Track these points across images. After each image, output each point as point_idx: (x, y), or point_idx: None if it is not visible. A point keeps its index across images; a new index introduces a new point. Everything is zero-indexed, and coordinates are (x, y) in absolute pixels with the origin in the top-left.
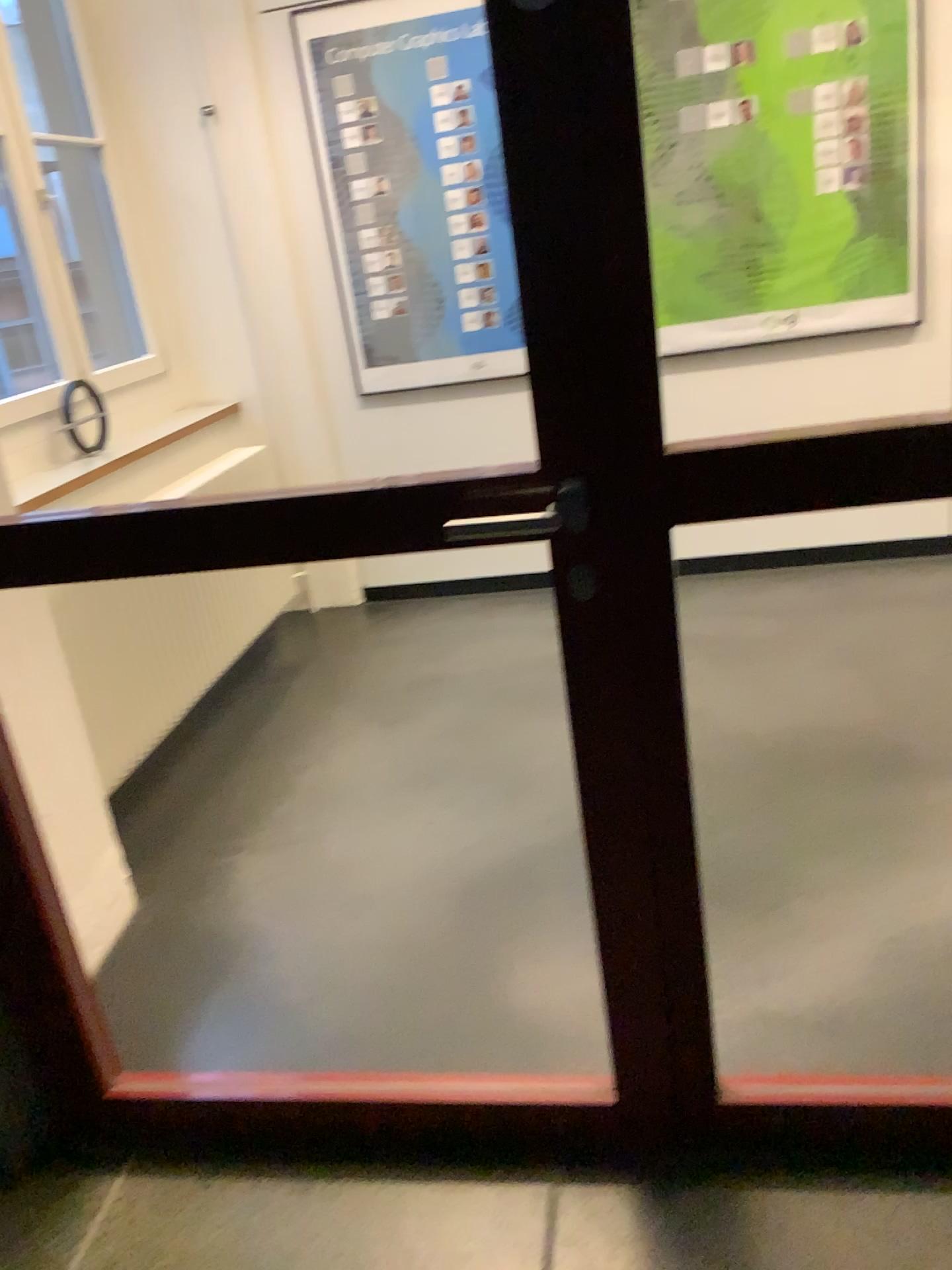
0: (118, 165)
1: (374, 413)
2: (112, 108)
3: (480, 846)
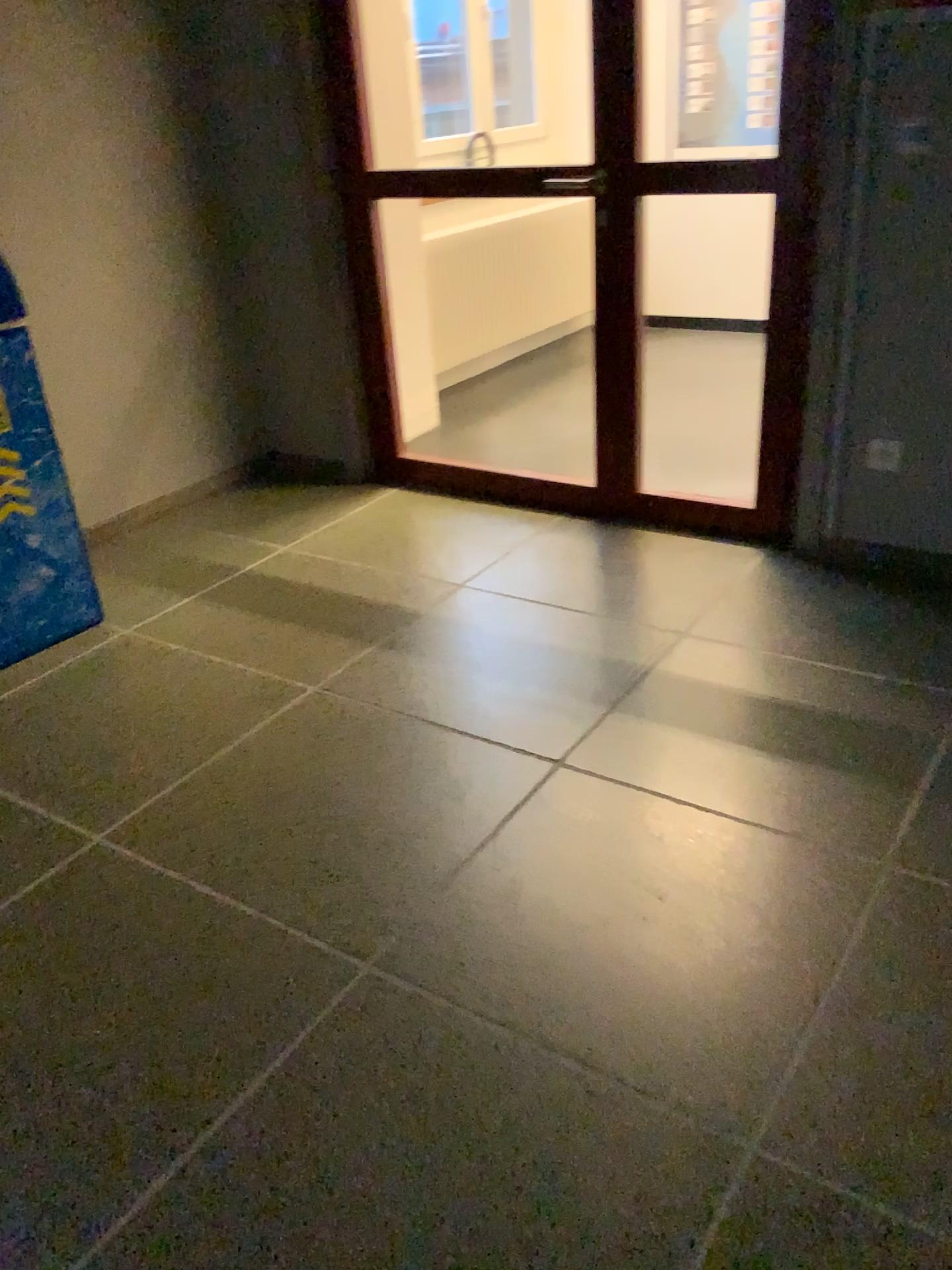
0: None
1: None
2: None
3: None
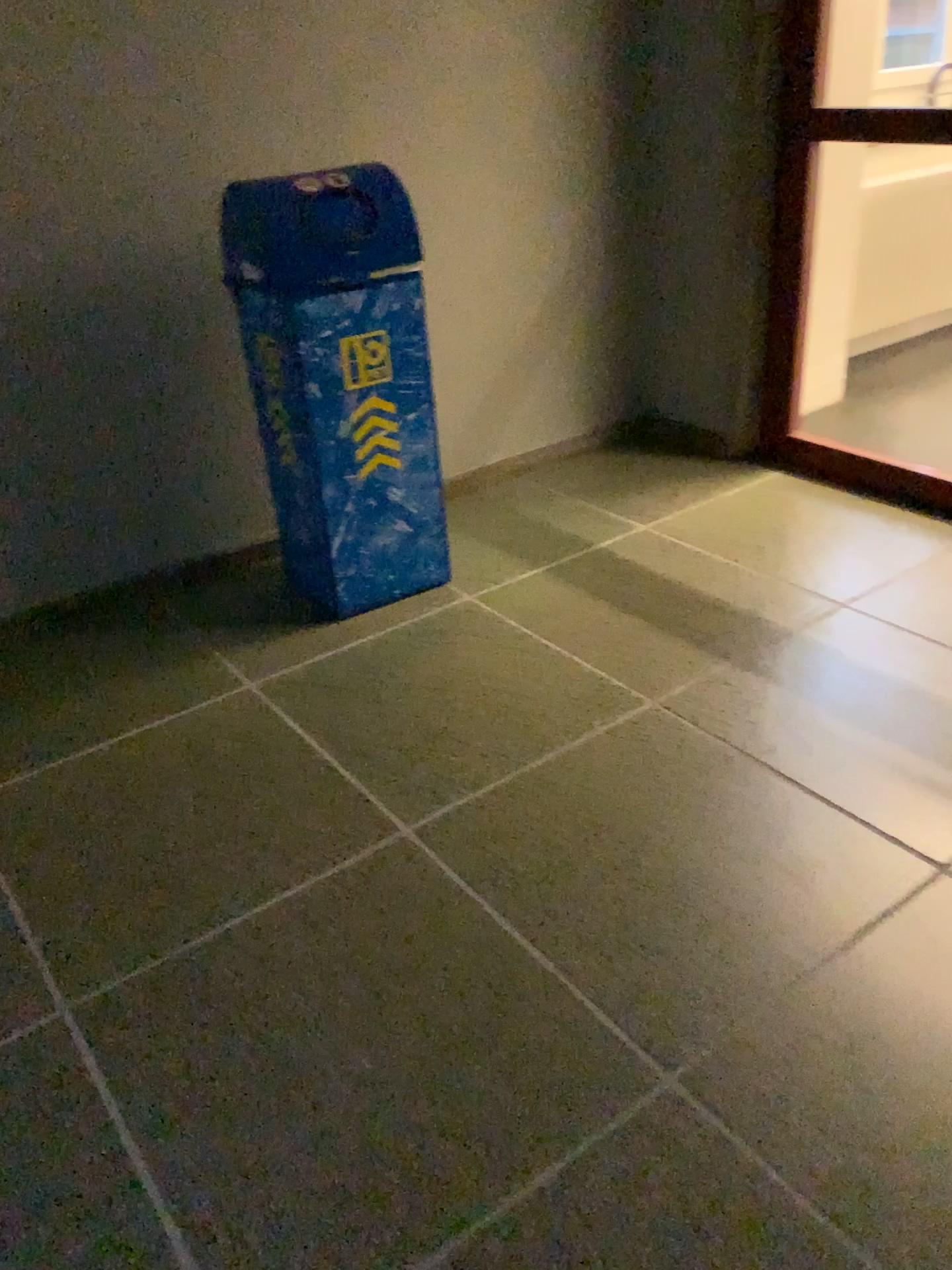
0: None
1: None
2: None
3: None
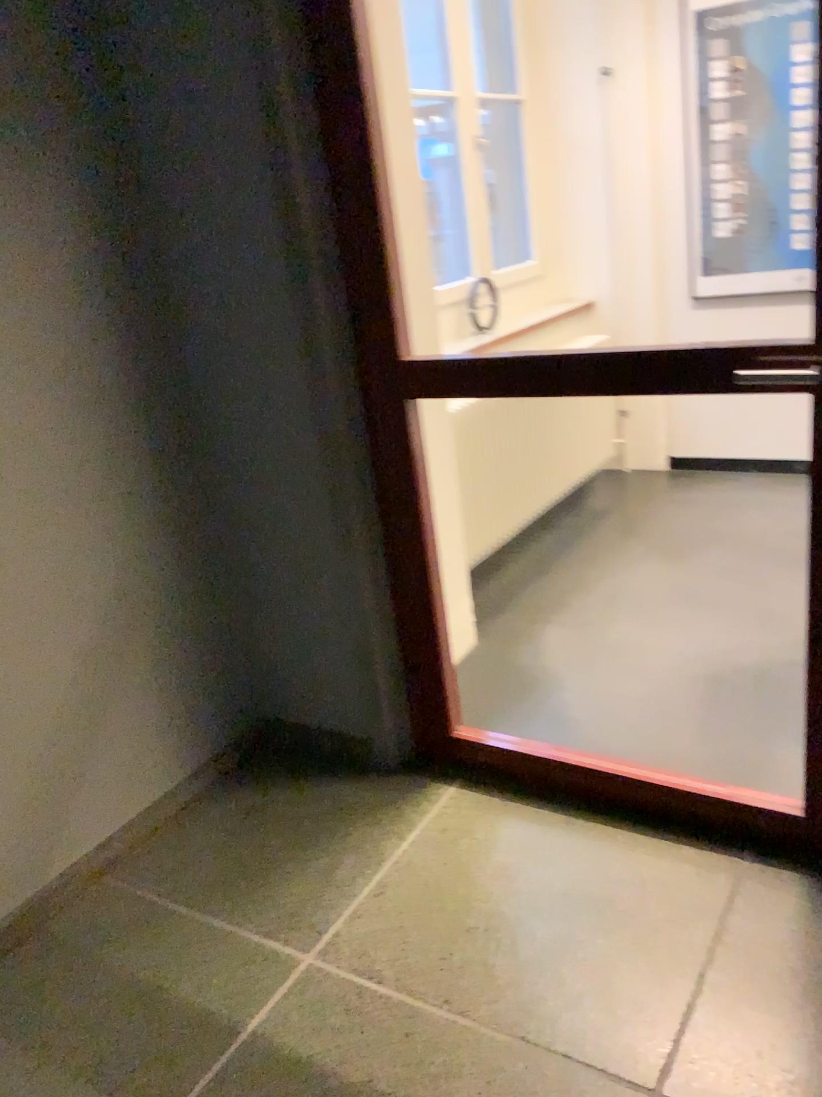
0: (530, 115)
1: (702, 315)
2: (533, 72)
3: (735, 650)
